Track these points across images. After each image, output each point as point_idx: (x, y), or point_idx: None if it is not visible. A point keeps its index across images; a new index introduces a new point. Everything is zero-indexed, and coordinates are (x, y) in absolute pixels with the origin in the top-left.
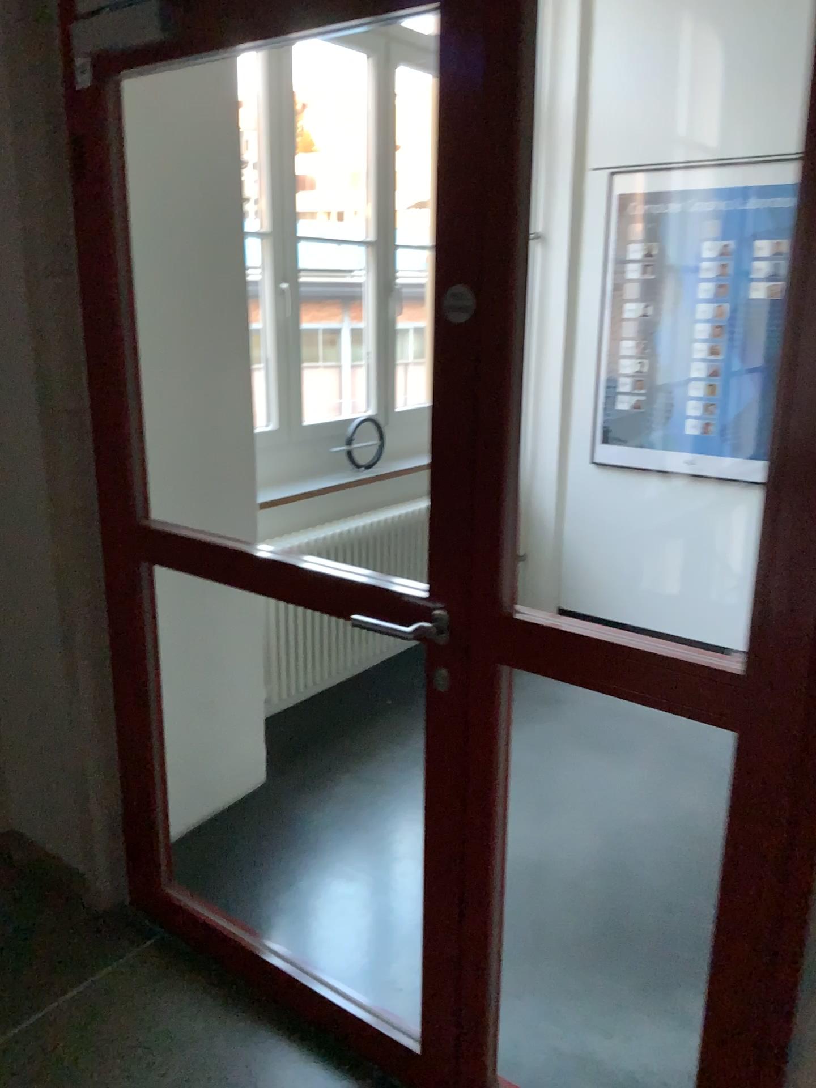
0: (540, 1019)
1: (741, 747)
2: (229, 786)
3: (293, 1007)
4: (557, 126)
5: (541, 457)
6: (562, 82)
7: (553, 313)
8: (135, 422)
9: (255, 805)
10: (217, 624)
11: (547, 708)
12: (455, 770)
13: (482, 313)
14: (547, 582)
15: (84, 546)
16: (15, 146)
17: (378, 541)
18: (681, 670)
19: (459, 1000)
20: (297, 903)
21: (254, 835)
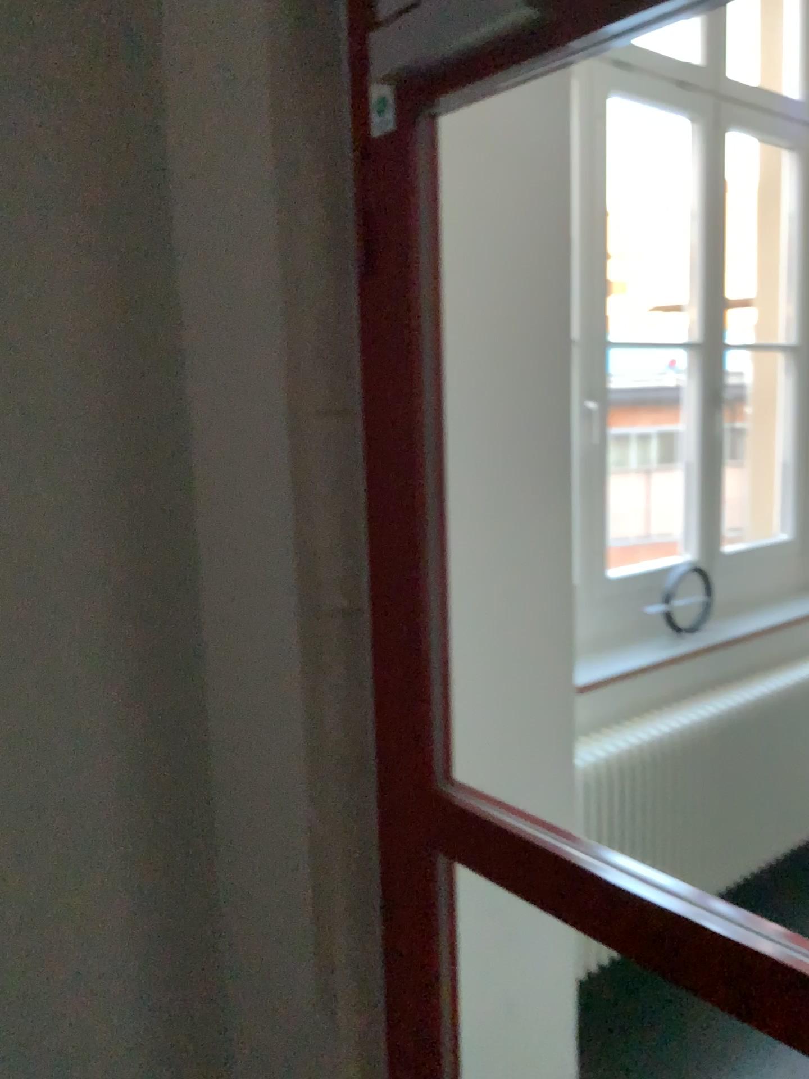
0: None
1: None
2: None
3: None
4: None
5: None
6: None
7: None
8: (424, 628)
9: None
10: None
11: None
12: None
13: None
14: None
15: (337, 808)
16: (267, 224)
17: (708, 740)
18: None
19: None
20: None
21: None
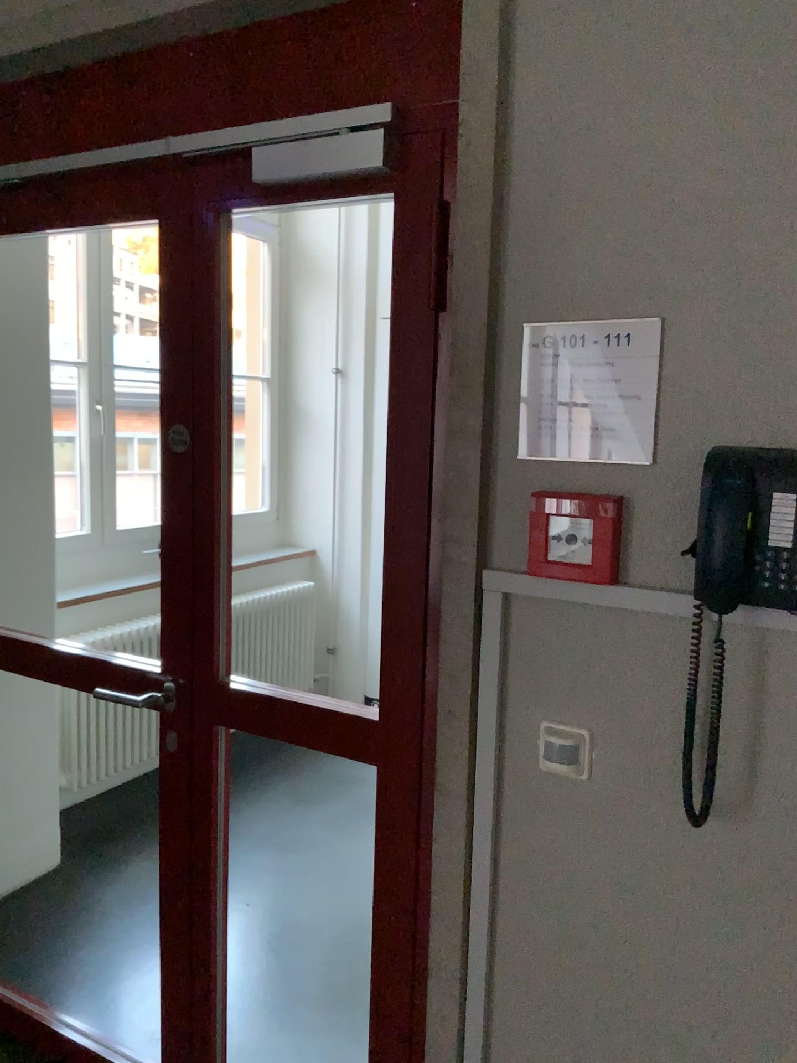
0: (280, 1056)
1: (382, 778)
2: (21, 864)
3: (52, 1059)
4: (355, 278)
5: (346, 559)
6: (359, 243)
7: (354, 433)
8: None
9: (47, 883)
10: (14, 709)
11: (339, 787)
12: (182, 817)
13: (197, 443)
14: (353, 673)
15: None
16: None
17: None
18: (343, 720)
19: (189, 1027)
20: (72, 969)
21: (41, 911)
